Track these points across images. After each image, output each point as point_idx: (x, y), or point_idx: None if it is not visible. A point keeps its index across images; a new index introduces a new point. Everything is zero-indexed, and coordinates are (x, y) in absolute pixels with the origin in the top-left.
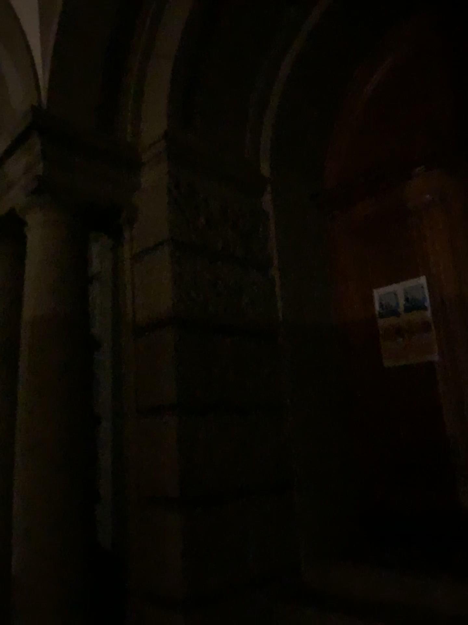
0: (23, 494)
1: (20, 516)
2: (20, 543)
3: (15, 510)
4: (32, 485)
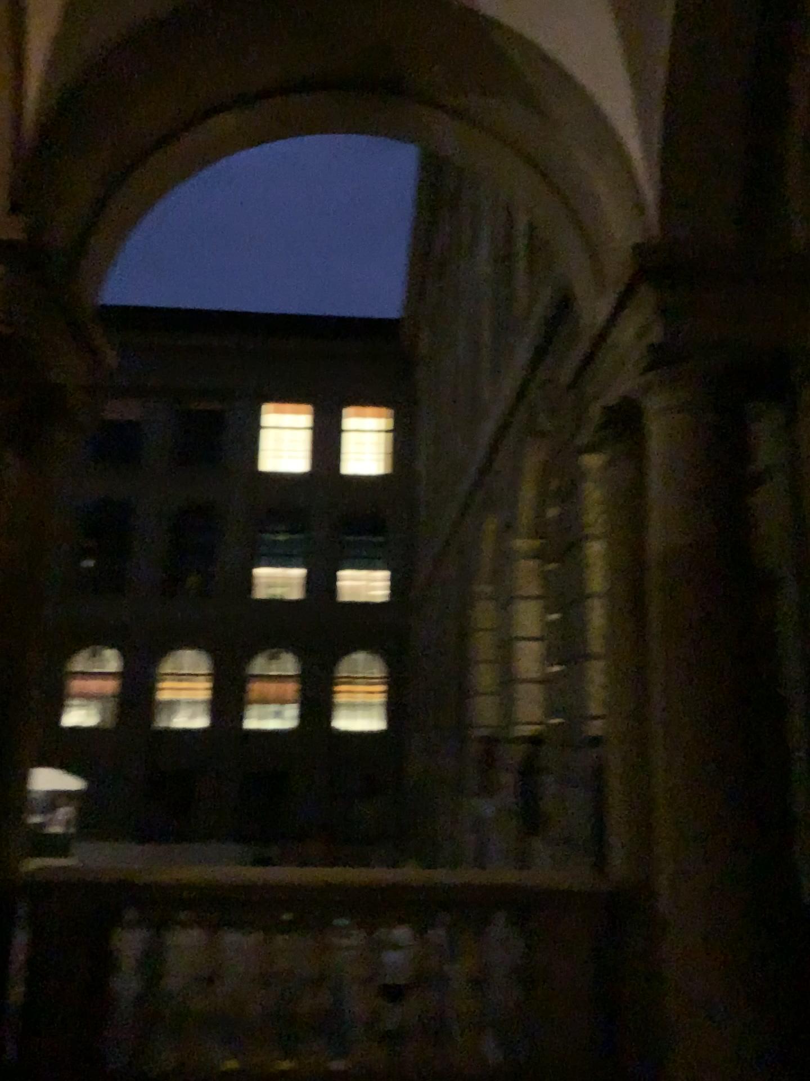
0: (669, 799)
1: (668, 830)
2: (670, 867)
3: (661, 821)
4: (680, 788)
